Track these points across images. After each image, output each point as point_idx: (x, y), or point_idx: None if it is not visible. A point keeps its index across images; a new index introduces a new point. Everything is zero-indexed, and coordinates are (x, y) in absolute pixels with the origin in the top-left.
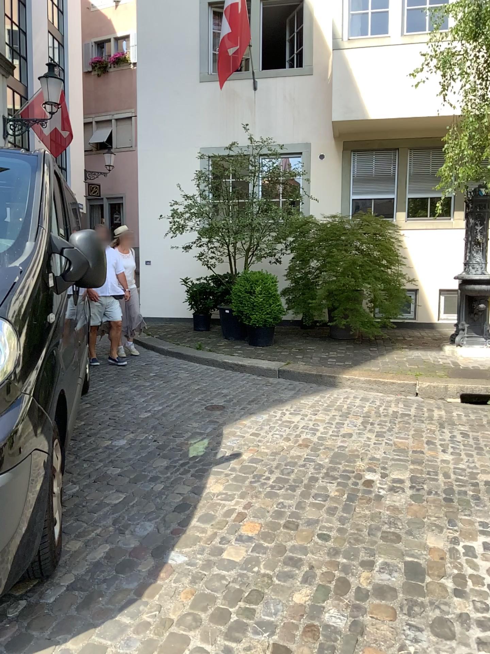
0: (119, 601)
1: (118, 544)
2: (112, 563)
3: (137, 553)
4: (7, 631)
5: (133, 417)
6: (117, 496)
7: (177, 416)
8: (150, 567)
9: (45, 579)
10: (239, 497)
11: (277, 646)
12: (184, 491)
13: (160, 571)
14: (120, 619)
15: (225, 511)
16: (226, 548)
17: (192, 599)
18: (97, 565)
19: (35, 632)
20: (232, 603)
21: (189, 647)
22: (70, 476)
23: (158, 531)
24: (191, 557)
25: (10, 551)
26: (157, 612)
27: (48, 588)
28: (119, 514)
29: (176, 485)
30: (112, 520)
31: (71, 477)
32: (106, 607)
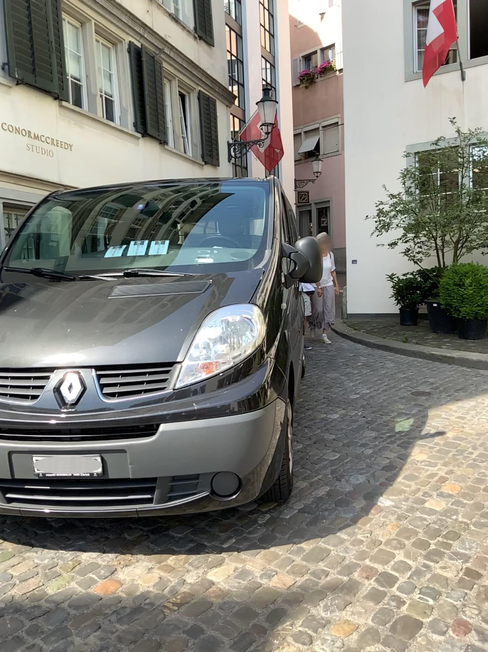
0: (338, 523)
1: (335, 487)
2: (332, 499)
3: (351, 495)
4: (259, 530)
5: (344, 398)
6: (333, 454)
7: (384, 399)
8: (362, 505)
9: (282, 502)
10: (441, 464)
11: (469, 568)
12: (390, 455)
13: (370, 508)
14: (339, 534)
15: (427, 473)
16: (428, 499)
17: (397, 529)
18: (320, 498)
19: (278, 534)
20: (431, 536)
21: (394, 558)
22: (295, 438)
23: (368, 482)
24: (397, 503)
25: (263, 466)
26: (368, 534)
27: (285, 509)
28: (336, 467)
29: (384, 451)
30: (330, 470)
31: (296, 439)
32: (328, 526)
